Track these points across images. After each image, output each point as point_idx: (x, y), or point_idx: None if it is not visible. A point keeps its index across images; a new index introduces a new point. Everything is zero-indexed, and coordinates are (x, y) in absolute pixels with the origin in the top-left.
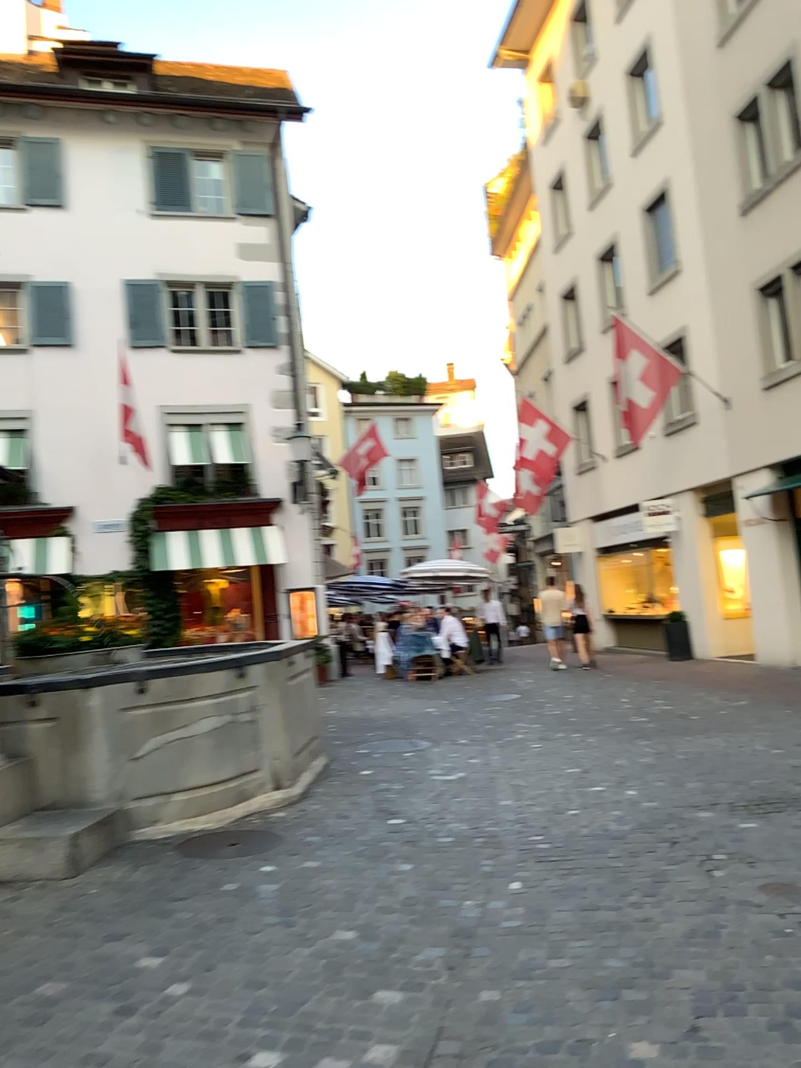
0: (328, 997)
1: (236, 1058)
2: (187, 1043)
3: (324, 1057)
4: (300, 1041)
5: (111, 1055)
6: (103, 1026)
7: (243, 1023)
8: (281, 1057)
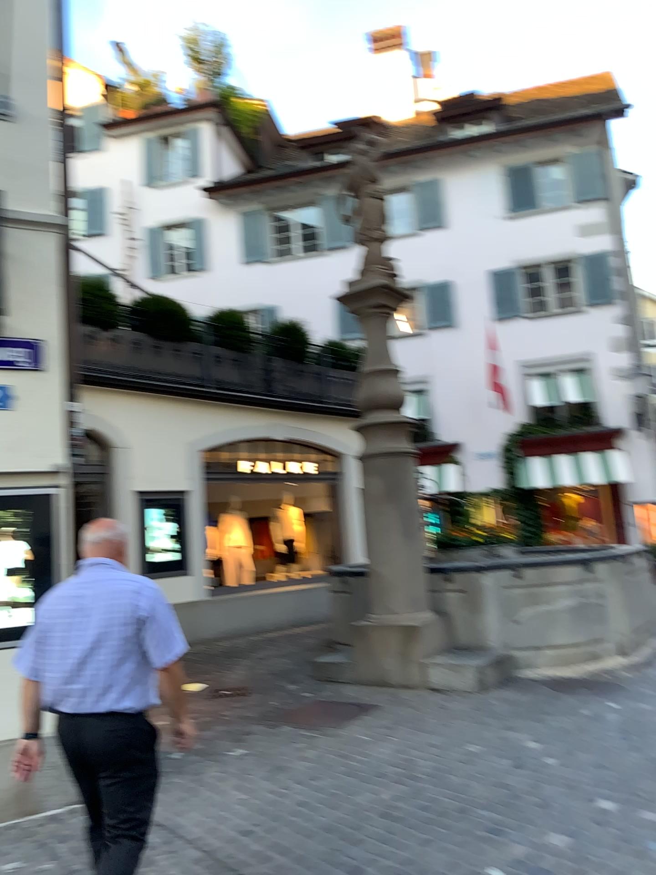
0: (651, 782)
1: (588, 801)
2: (556, 788)
3: (645, 811)
4: (630, 801)
5: (511, 785)
6: (506, 771)
7: (592, 785)
8: (616, 806)
